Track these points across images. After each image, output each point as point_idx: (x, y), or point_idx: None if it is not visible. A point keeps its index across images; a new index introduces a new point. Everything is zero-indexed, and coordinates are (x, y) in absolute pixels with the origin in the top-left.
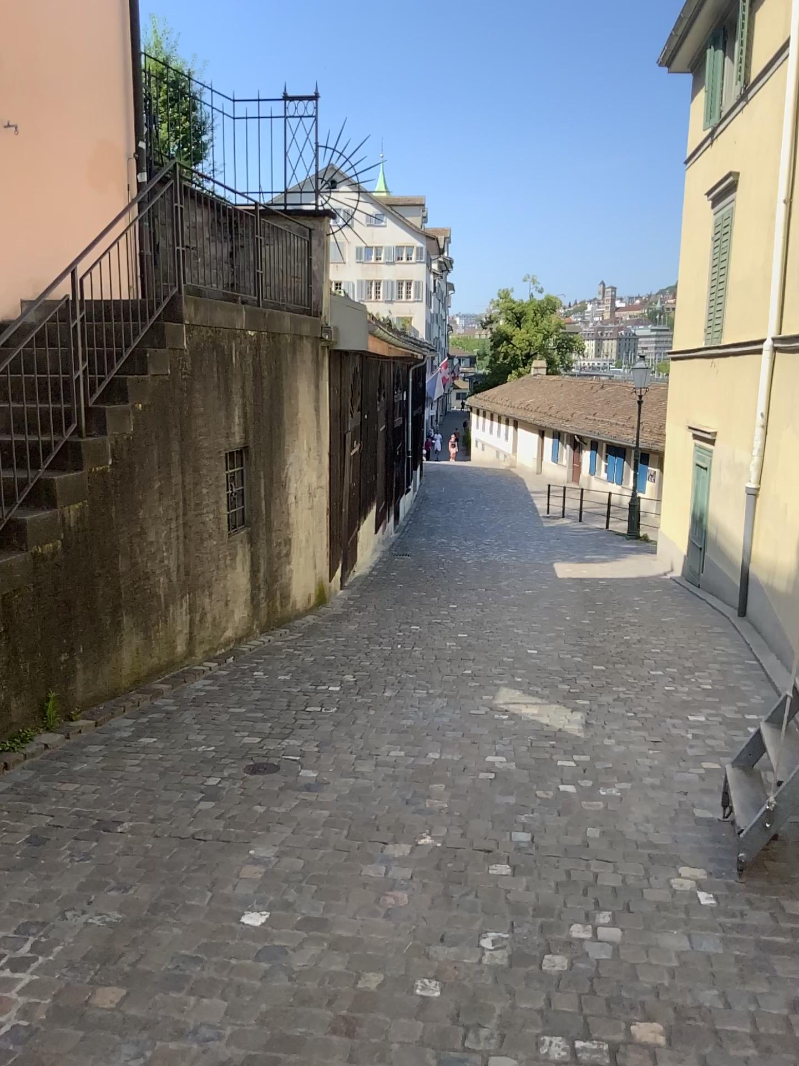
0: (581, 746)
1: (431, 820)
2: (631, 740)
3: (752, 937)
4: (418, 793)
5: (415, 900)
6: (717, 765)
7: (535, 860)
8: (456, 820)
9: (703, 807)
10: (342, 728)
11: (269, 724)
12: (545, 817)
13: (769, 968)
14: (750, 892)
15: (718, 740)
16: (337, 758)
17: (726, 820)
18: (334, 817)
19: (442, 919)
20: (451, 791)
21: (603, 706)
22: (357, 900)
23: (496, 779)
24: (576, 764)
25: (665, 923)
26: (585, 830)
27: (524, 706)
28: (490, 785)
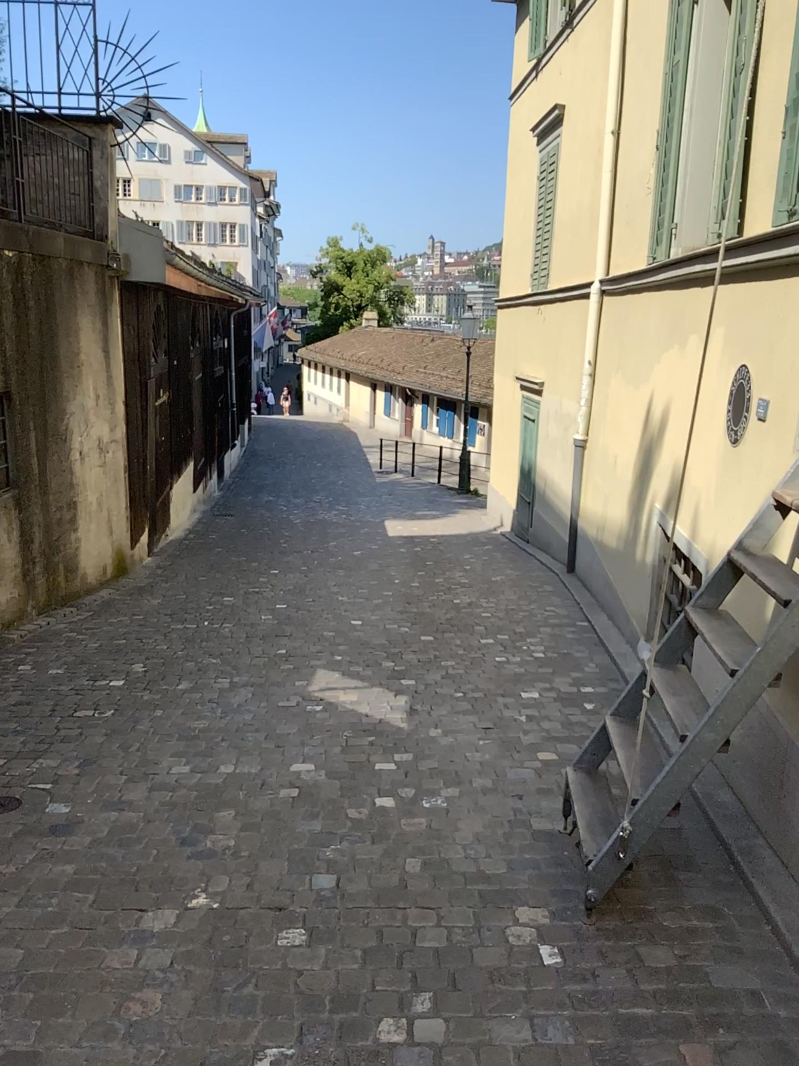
0: (402, 743)
1: (210, 867)
2: (460, 731)
3: (609, 1016)
4: (197, 827)
5: (167, 1008)
6: (555, 757)
7: (339, 919)
8: (241, 866)
9: (542, 816)
10: (113, 738)
11: (20, 739)
12: (356, 850)
13: (633, 1065)
14: (602, 940)
15: (555, 724)
16: (99, 783)
17: (569, 837)
18: (78, 876)
19: (203, 1037)
20: (239, 821)
21: (429, 687)
22: (85, 1018)
23: (298, 797)
24: (395, 768)
25: (501, 1005)
26: (403, 865)
27: (339, 693)
28: (290, 807)
